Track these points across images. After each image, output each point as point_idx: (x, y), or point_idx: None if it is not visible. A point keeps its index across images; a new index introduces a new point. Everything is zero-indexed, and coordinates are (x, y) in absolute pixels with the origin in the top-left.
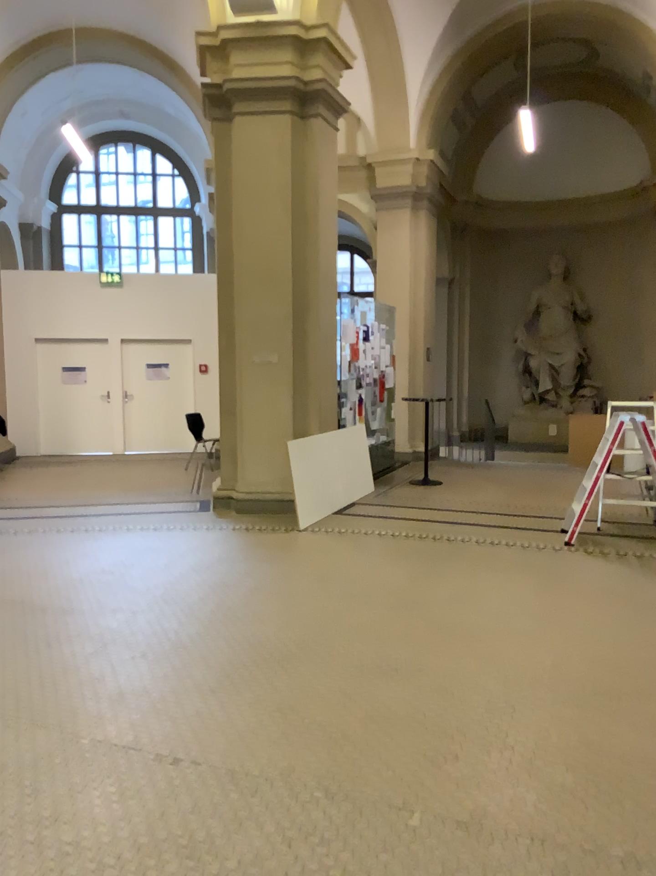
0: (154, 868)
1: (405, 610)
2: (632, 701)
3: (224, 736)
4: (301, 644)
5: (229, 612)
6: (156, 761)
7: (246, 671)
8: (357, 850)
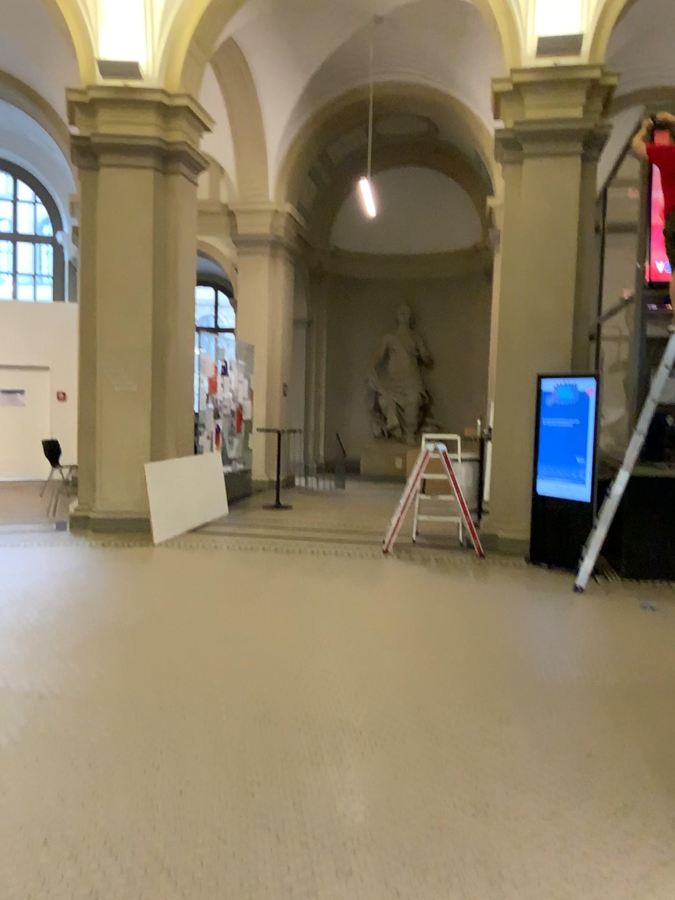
0: (32, 750)
1: (240, 599)
2: (401, 649)
3: (85, 680)
4: (150, 624)
5: (89, 604)
6: (29, 696)
7: (103, 641)
8: (183, 734)
